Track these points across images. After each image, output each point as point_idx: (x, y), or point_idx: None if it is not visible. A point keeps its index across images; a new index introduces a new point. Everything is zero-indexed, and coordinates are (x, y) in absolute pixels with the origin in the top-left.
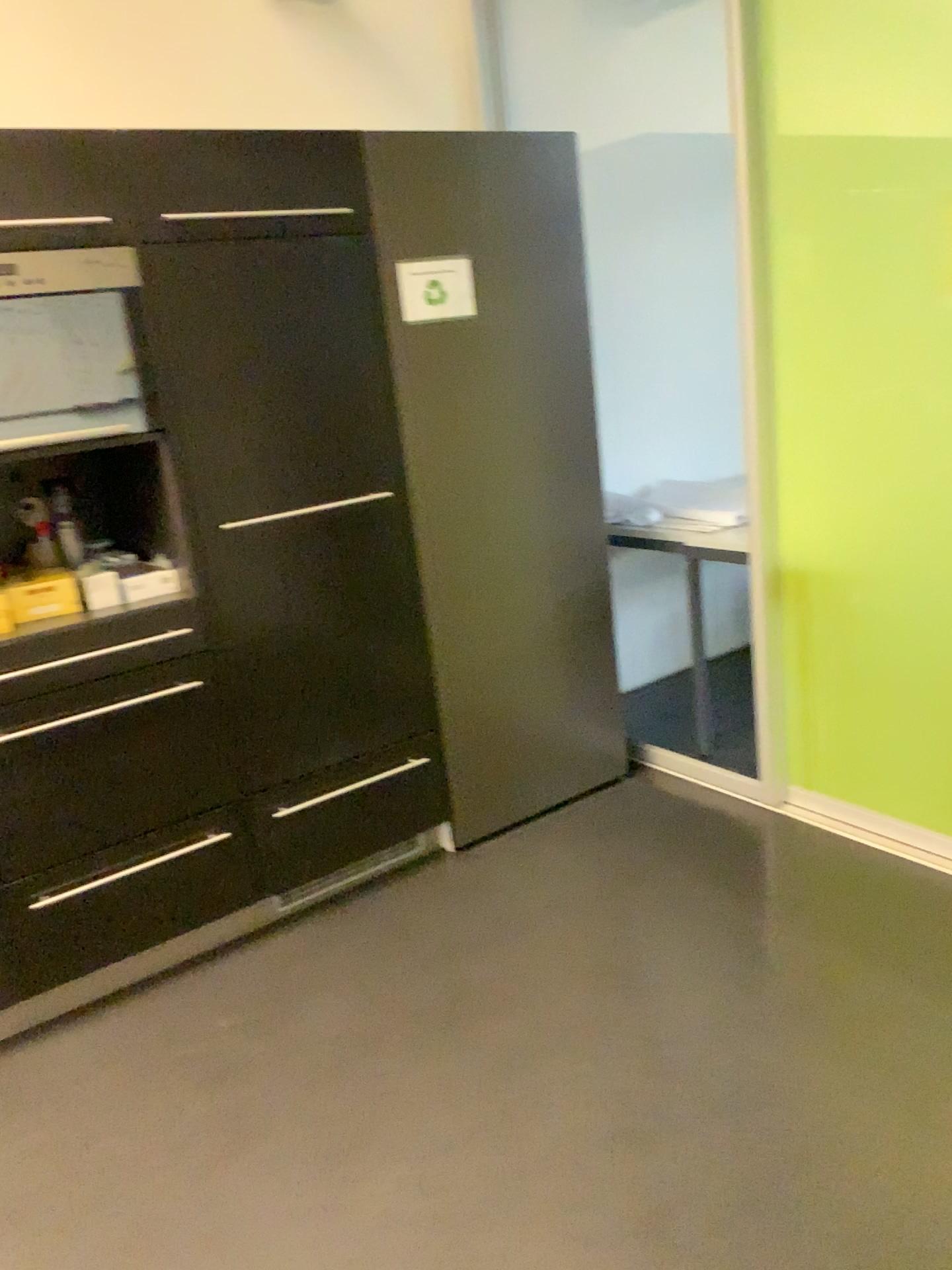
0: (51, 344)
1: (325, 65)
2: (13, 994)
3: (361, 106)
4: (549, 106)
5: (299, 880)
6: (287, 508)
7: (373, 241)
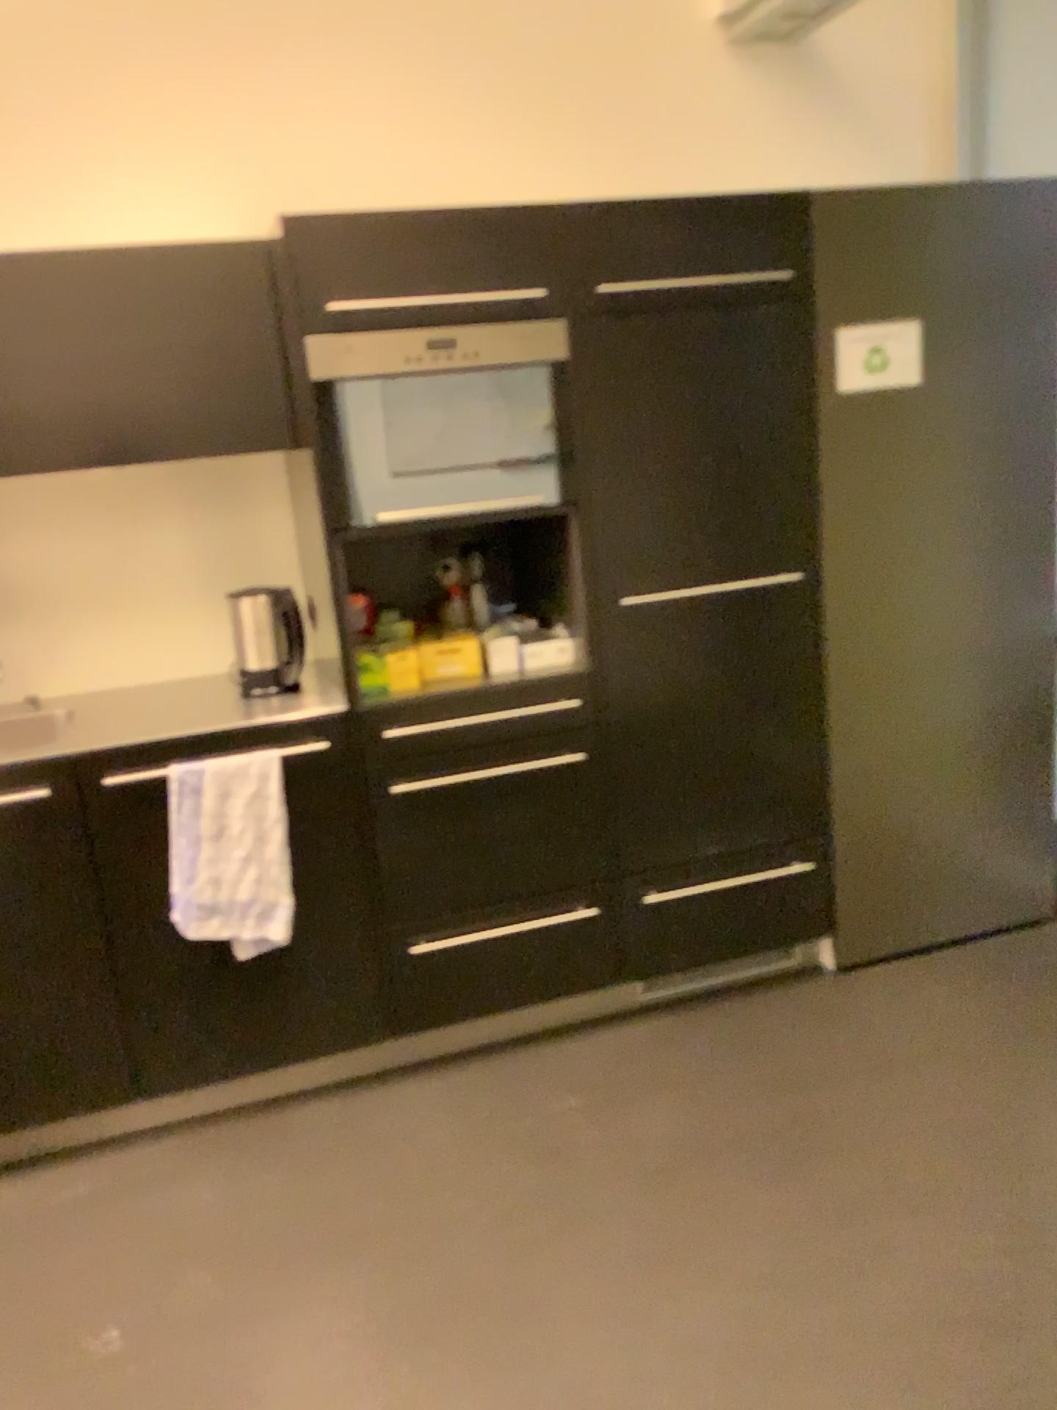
0: (481, 415)
1: (782, 114)
2: (387, 1029)
3: (816, 155)
4: (1039, 140)
5: (665, 968)
6: (692, 586)
7: (811, 309)
